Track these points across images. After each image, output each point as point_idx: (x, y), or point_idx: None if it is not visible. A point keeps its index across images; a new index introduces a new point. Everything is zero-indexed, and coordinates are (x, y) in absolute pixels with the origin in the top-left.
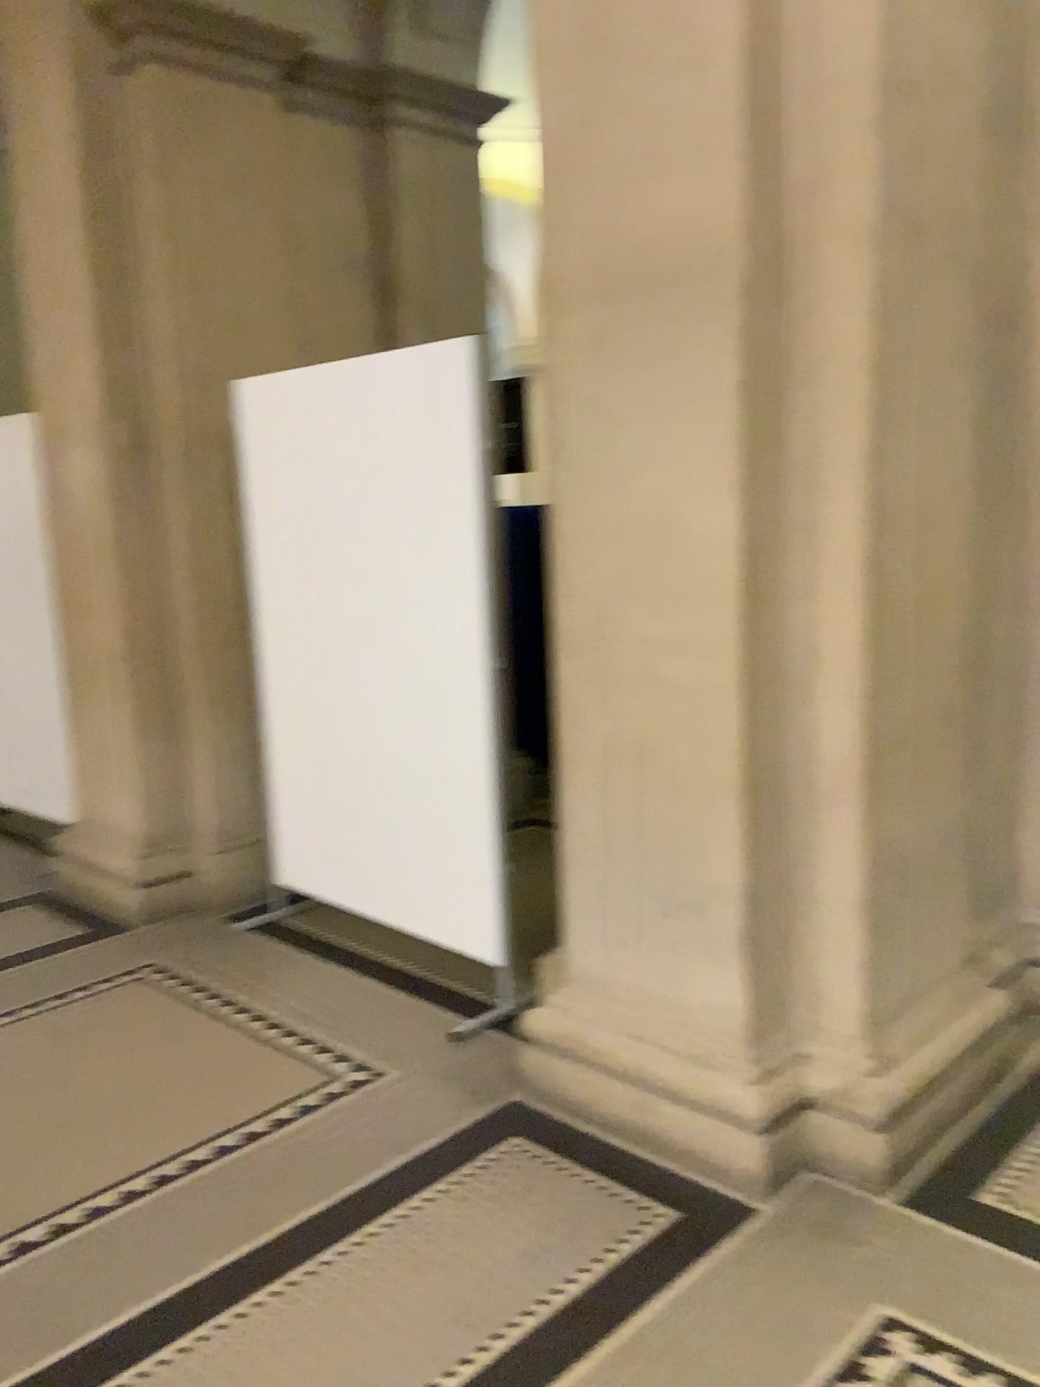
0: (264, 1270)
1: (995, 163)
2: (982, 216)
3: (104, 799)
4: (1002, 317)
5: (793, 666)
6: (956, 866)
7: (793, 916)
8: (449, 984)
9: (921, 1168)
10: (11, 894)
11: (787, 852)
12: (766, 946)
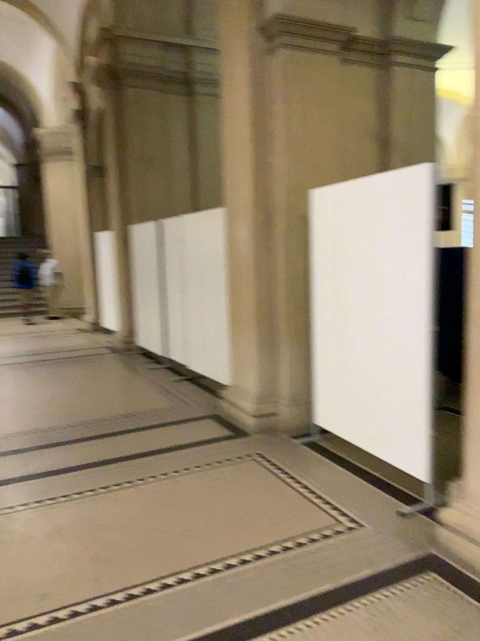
0: (298, 614)
1: None
2: None
3: (239, 377)
4: None
5: None
6: None
7: None
8: (395, 486)
9: None
10: (198, 414)
11: None
12: None
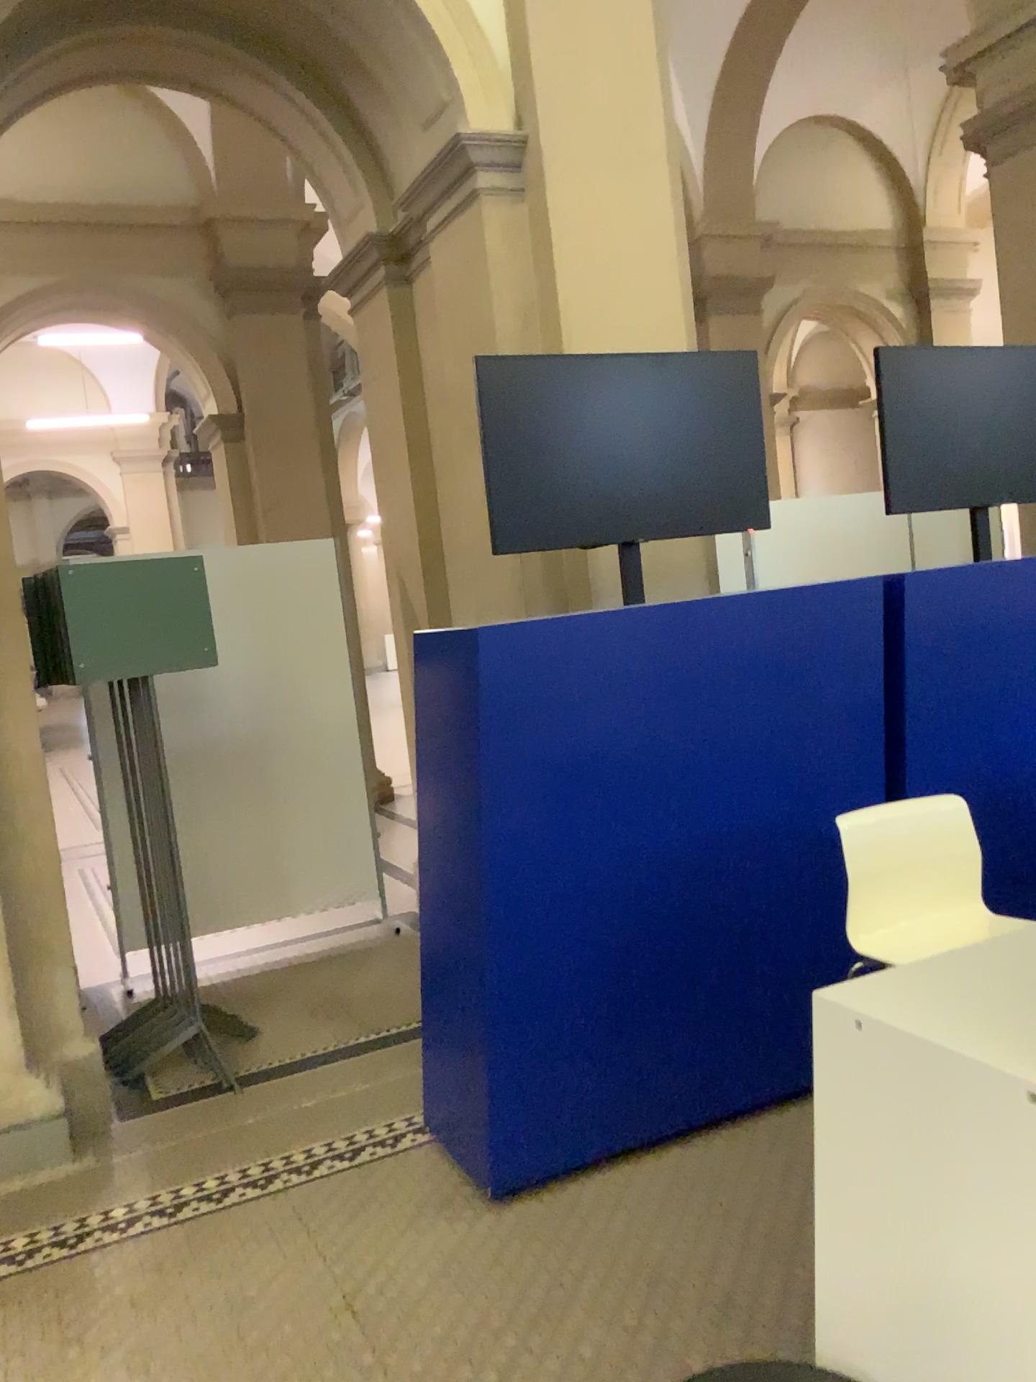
0: None
1: None
2: None
3: None
4: None
5: None
6: None
7: None
8: None
9: None
10: None
11: None
12: None
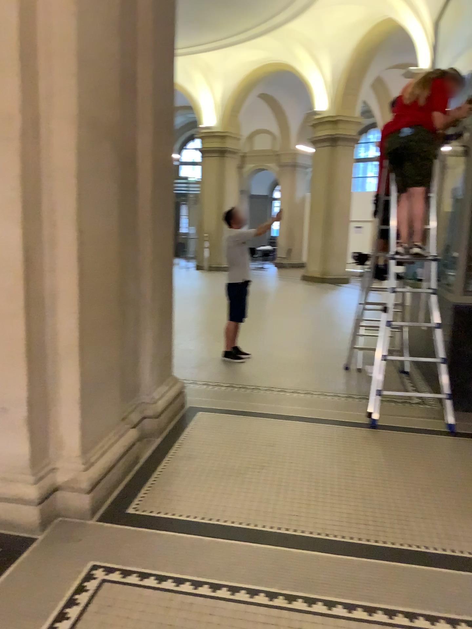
0: None
1: (126, 100)
2: (122, 121)
3: None
4: (130, 161)
5: (48, 301)
6: (118, 382)
7: (50, 409)
8: None
9: (107, 505)
10: None
11: (47, 381)
12: (39, 423)
